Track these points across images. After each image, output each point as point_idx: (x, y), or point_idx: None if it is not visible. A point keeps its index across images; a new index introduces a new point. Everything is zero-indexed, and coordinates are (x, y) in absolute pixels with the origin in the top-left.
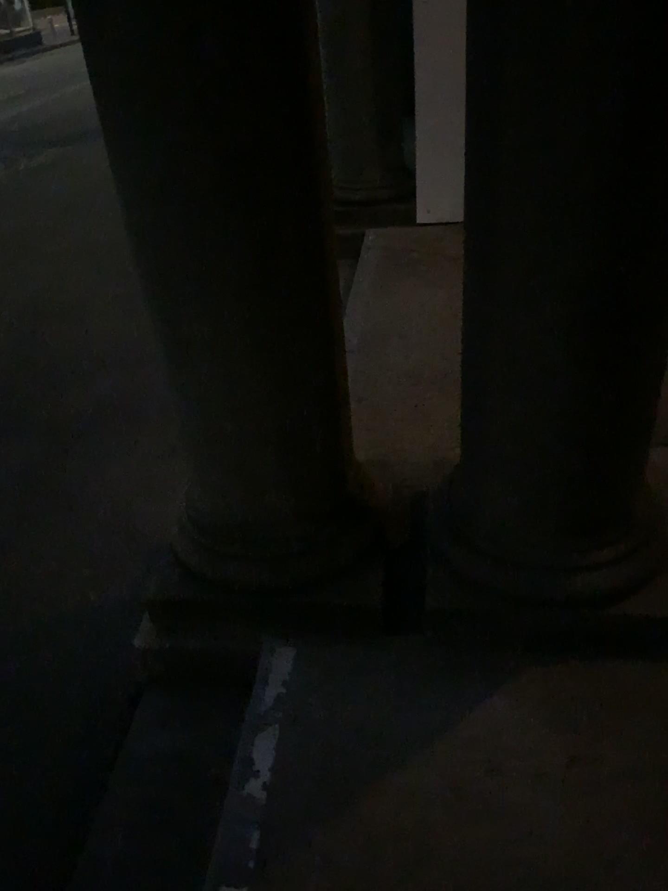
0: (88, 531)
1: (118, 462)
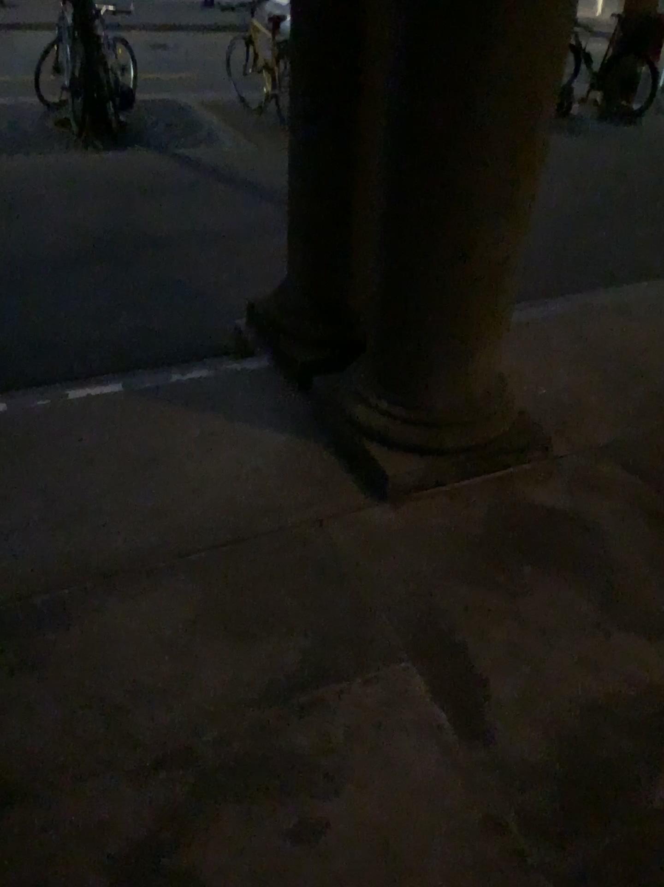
0: None
1: None
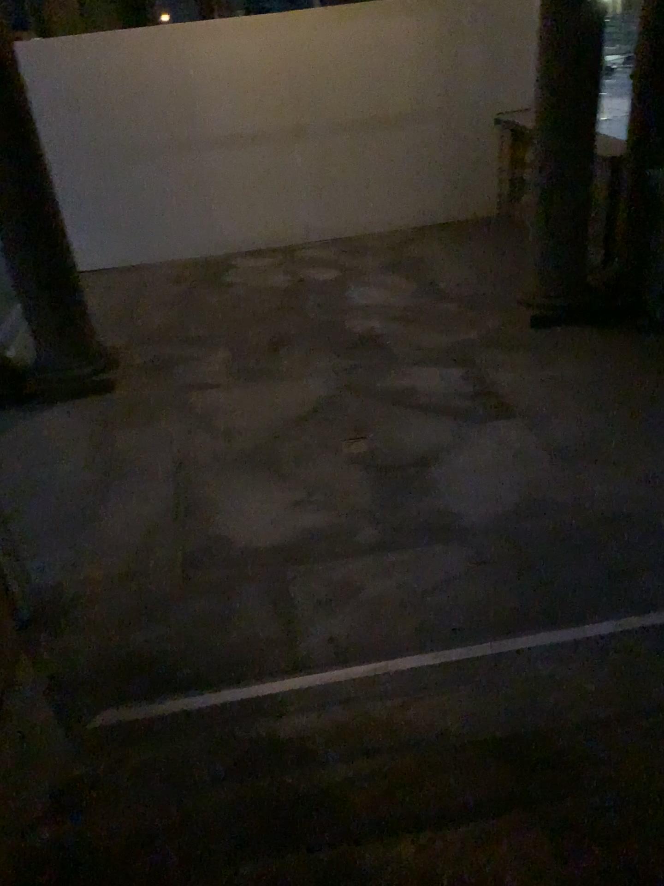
0: None
1: None
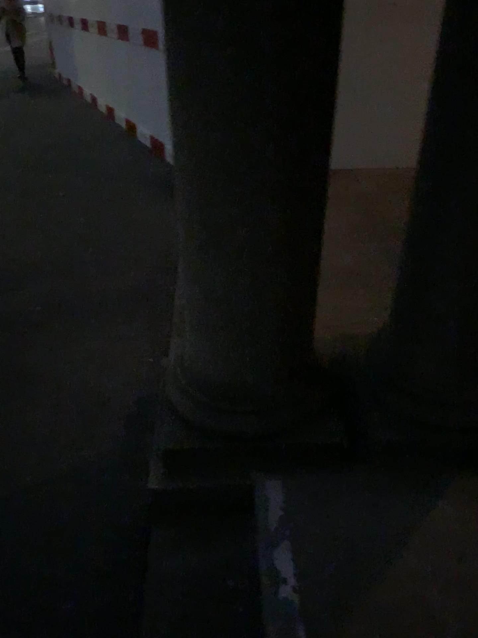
0: (77, 394)
1: (85, 339)
